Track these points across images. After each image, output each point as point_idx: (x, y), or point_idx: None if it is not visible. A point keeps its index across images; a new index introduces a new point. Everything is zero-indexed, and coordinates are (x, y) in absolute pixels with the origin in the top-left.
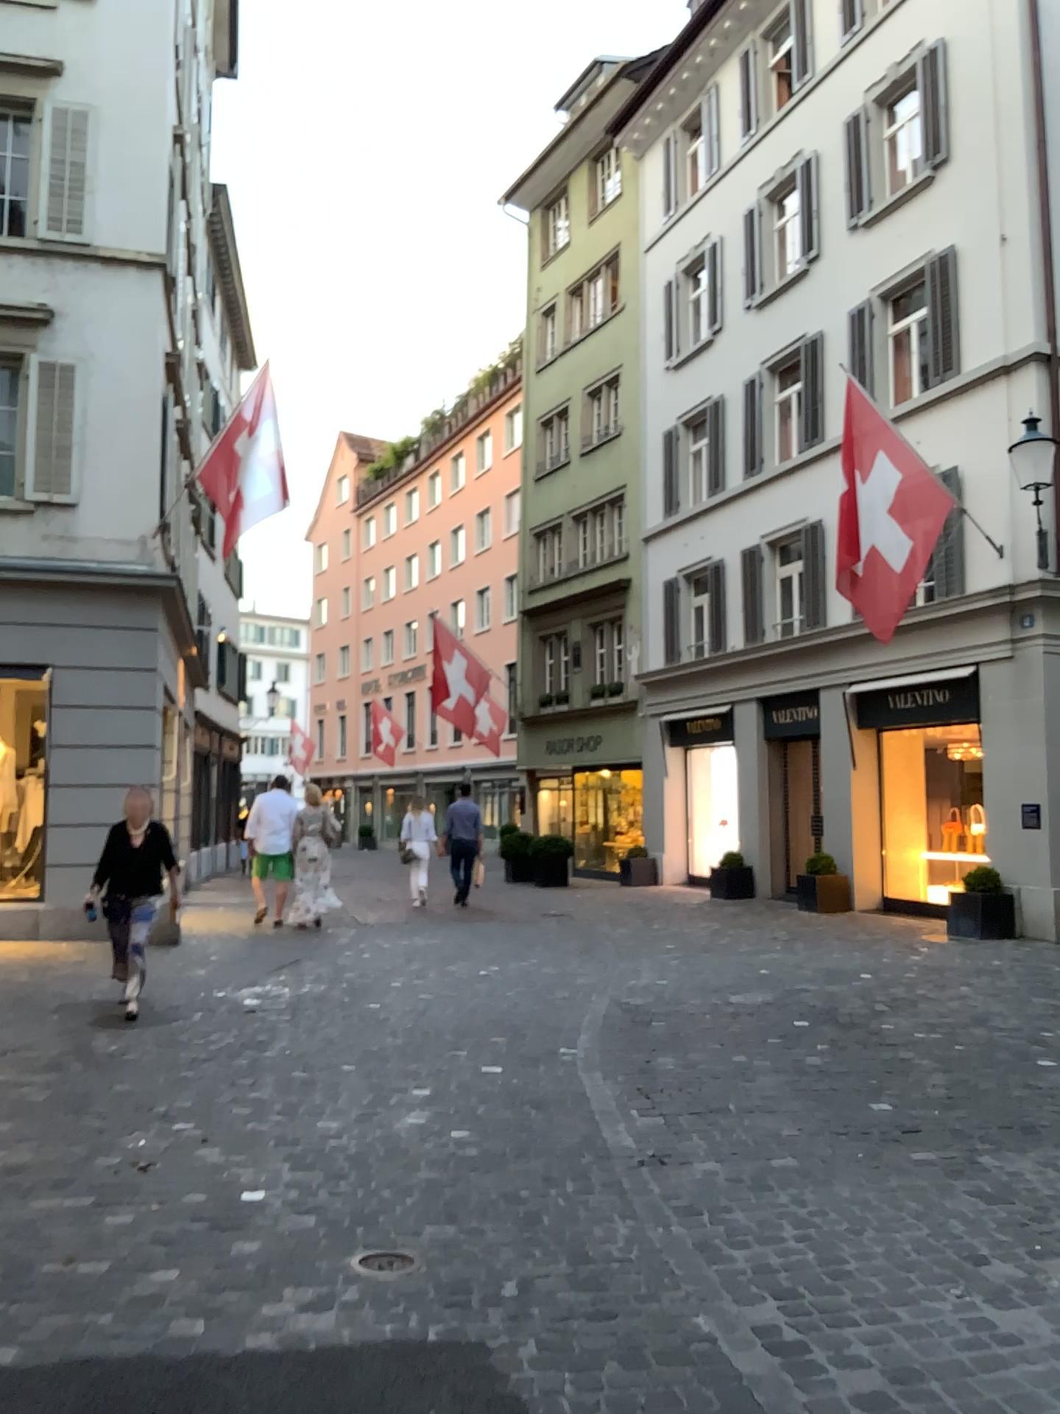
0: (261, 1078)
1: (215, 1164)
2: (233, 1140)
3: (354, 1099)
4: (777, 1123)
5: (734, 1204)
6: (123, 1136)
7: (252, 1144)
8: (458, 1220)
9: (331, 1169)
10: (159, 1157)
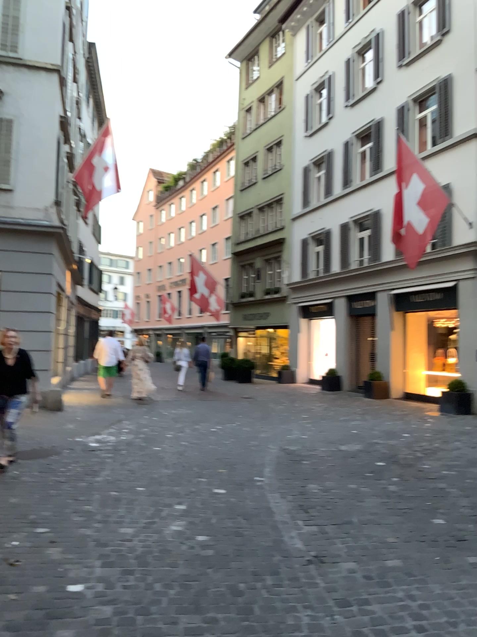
0: (90, 498)
1: (54, 564)
2: (67, 545)
3: (142, 515)
4: (385, 536)
5: (372, 600)
6: (2, 540)
7: (78, 548)
8: (201, 613)
9: (124, 569)
10: (21, 558)
